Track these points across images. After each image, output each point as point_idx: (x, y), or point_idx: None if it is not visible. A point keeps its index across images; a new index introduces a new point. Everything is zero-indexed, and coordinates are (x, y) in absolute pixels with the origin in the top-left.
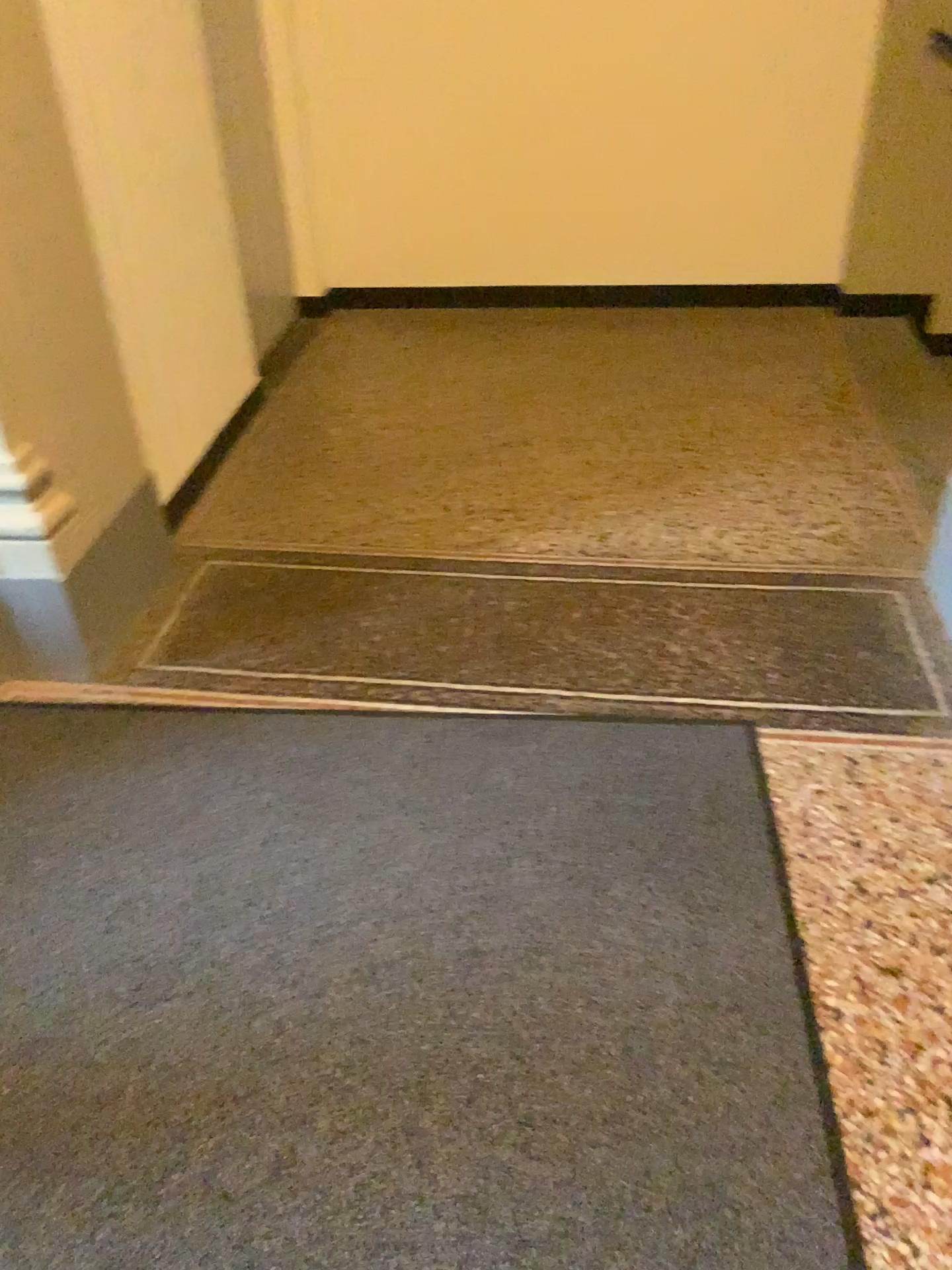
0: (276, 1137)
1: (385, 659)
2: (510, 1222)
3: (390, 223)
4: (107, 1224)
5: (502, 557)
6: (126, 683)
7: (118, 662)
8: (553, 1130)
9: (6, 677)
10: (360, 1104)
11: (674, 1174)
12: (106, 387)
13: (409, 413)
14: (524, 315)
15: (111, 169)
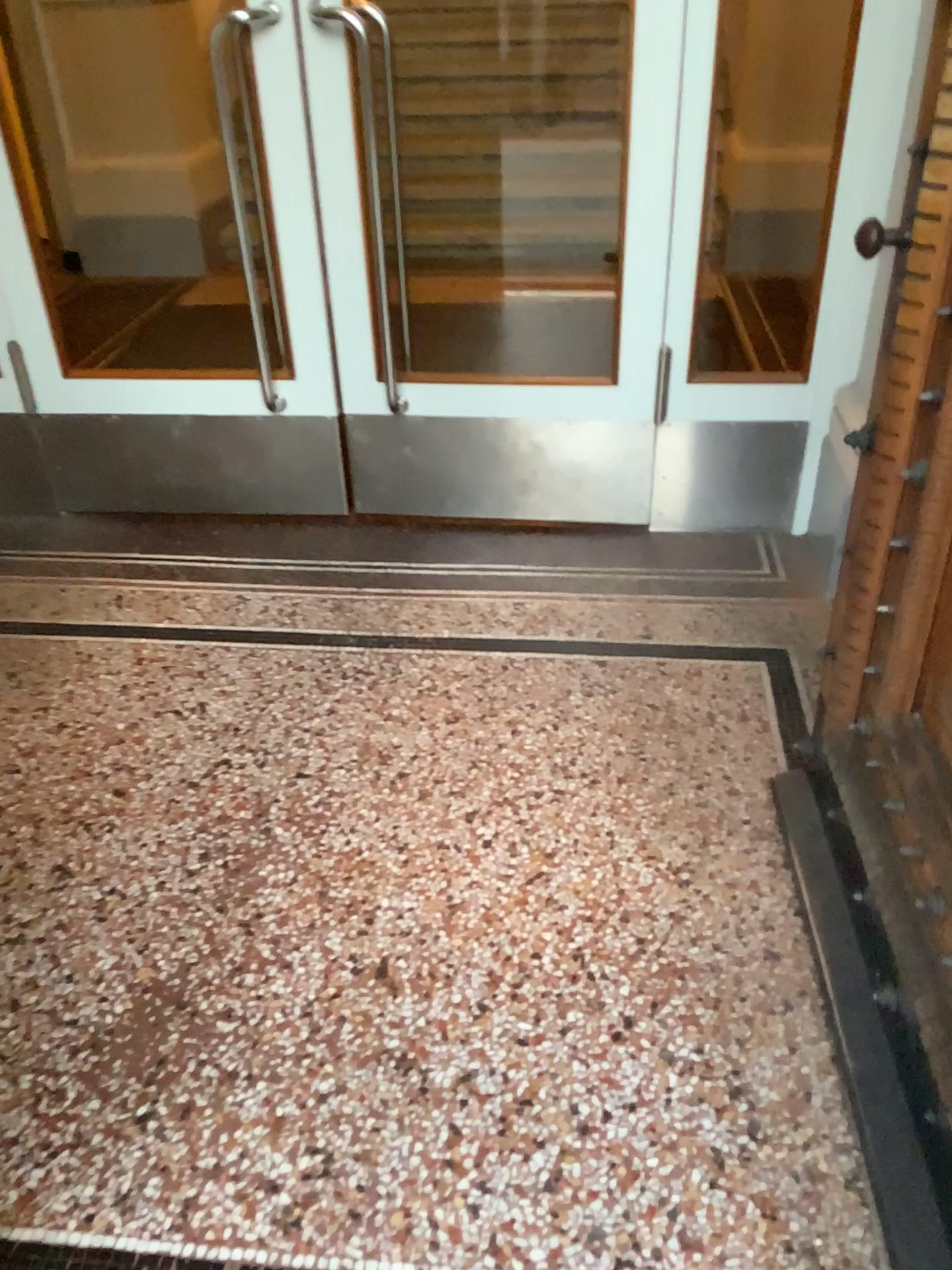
0: None
1: None
2: None
3: None
4: None
5: None
6: None
7: None
8: None
9: None
10: None
11: None
12: None
13: None
14: None
15: None
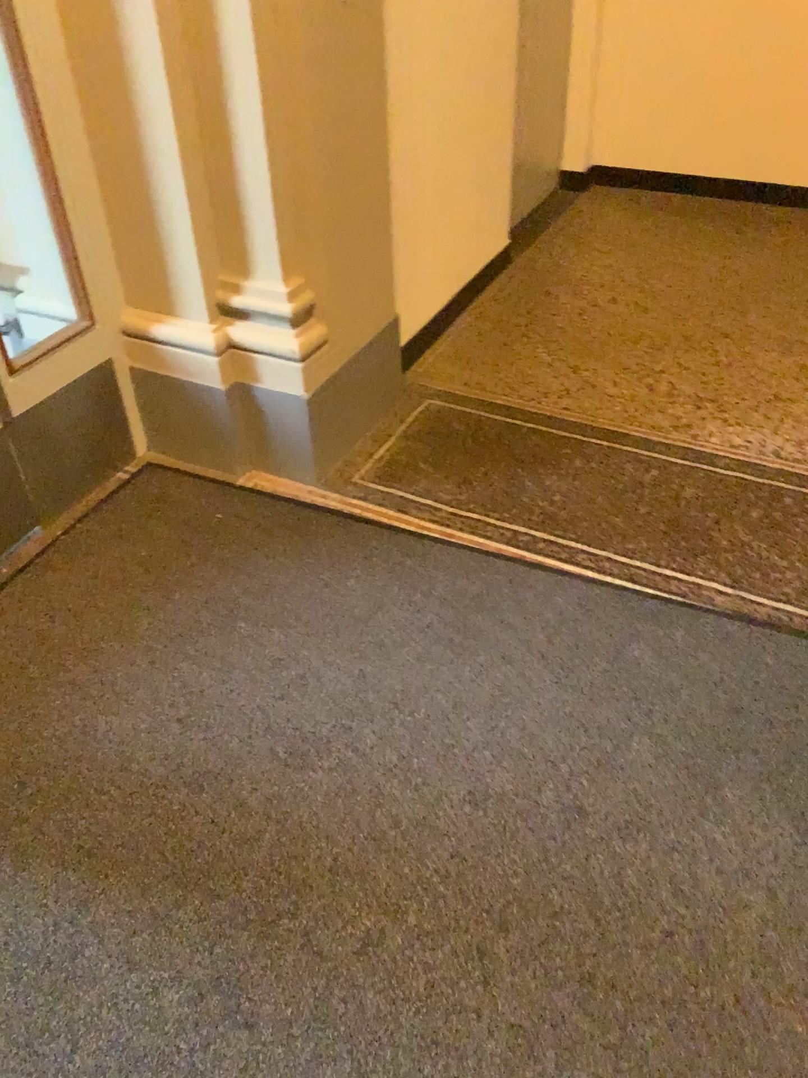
0: (373, 911)
1: (561, 515)
2: (553, 1058)
3: (659, 109)
4: (228, 936)
5: (692, 442)
6: (341, 489)
7: (339, 469)
8: (612, 989)
9: (251, 464)
10: (448, 907)
11: (718, 1071)
12: (374, 233)
13: (636, 291)
14: (769, 211)
15: (416, 38)
